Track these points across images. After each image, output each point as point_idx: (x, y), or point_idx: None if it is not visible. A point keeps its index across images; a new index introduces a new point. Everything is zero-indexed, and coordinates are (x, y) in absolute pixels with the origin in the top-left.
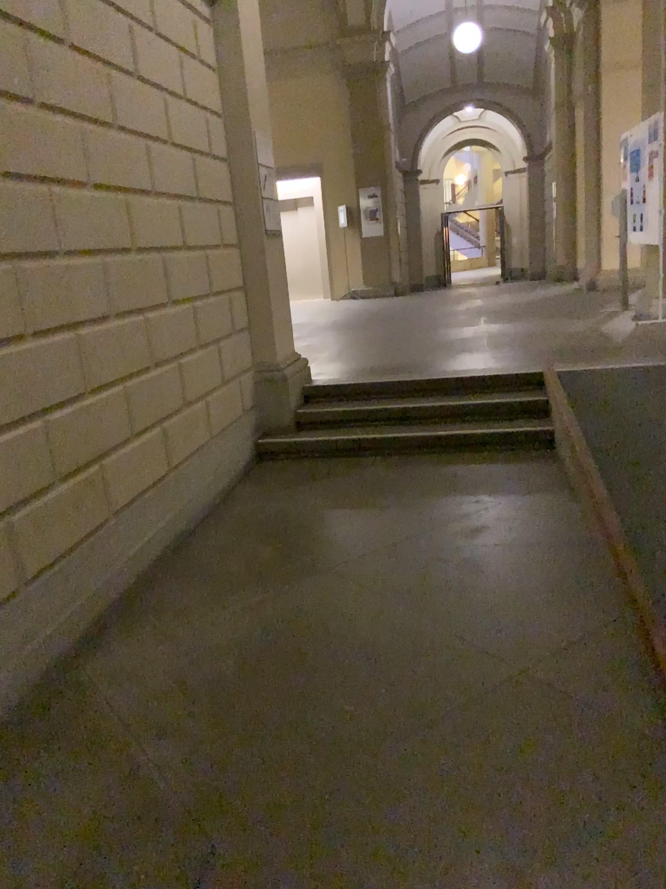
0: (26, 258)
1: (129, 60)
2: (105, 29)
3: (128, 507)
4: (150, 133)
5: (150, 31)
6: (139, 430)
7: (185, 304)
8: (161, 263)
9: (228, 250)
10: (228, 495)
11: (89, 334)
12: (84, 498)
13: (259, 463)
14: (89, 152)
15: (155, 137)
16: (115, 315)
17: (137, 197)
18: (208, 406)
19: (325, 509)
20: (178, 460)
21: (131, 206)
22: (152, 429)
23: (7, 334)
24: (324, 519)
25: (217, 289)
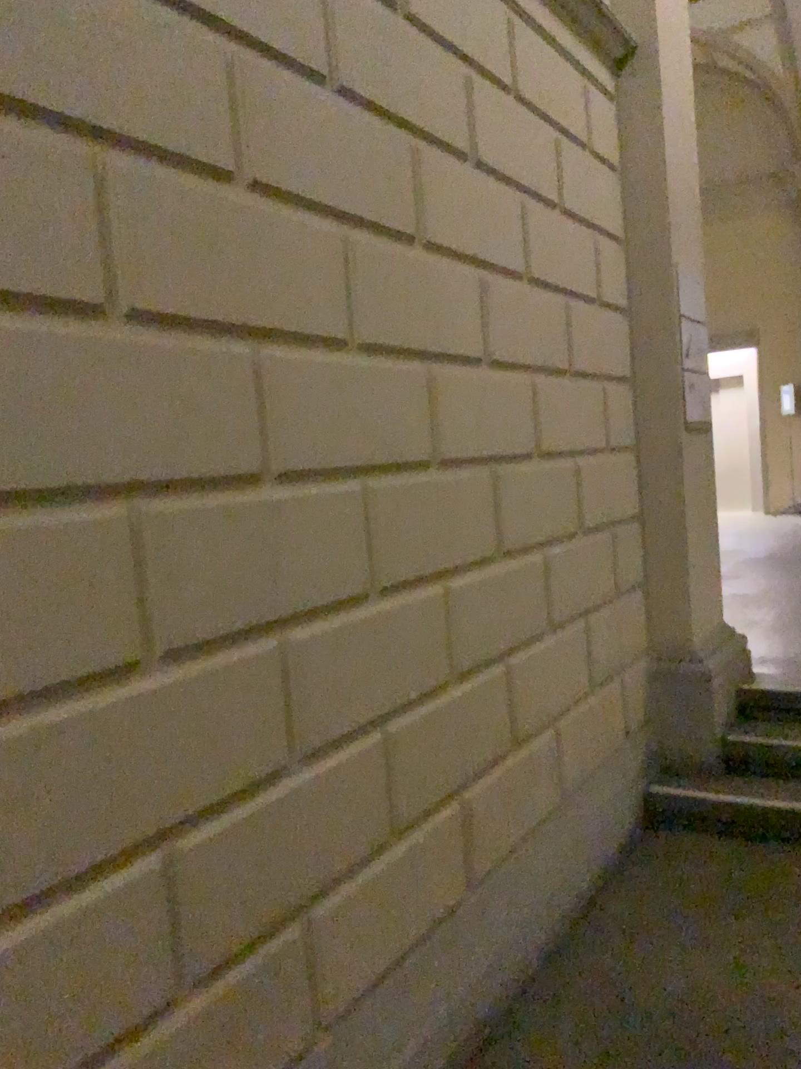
0: (162, 489)
1: (460, 130)
2: (416, 69)
3: (363, 1002)
4: (489, 255)
5: (506, 90)
6: (409, 820)
7: (531, 555)
8: (489, 484)
9: (617, 456)
10: (586, 911)
11: (308, 640)
12: (249, 1014)
13: (648, 832)
14: (354, 278)
15: (498, 263)
16: (378, 591)
17: (451, 366)
18: (561, 739)
19: (794, 1012)
20: (489, 861)
21: (438, 382)
22: (439, 812)
23: (79, 667)
24: (795, 1049)
25: (594, 524)
